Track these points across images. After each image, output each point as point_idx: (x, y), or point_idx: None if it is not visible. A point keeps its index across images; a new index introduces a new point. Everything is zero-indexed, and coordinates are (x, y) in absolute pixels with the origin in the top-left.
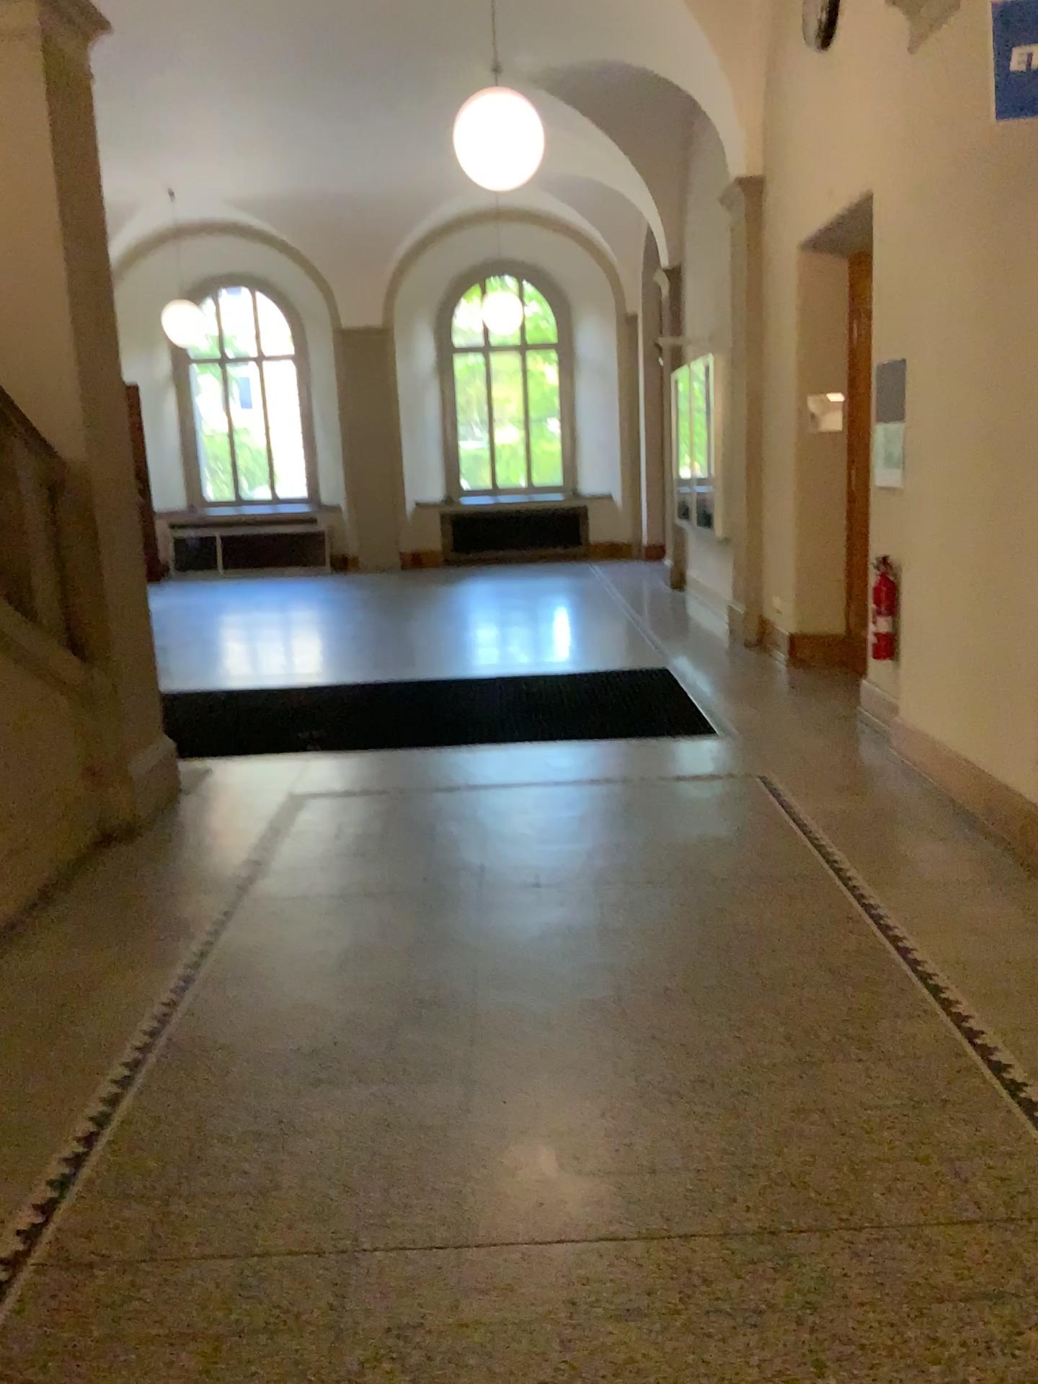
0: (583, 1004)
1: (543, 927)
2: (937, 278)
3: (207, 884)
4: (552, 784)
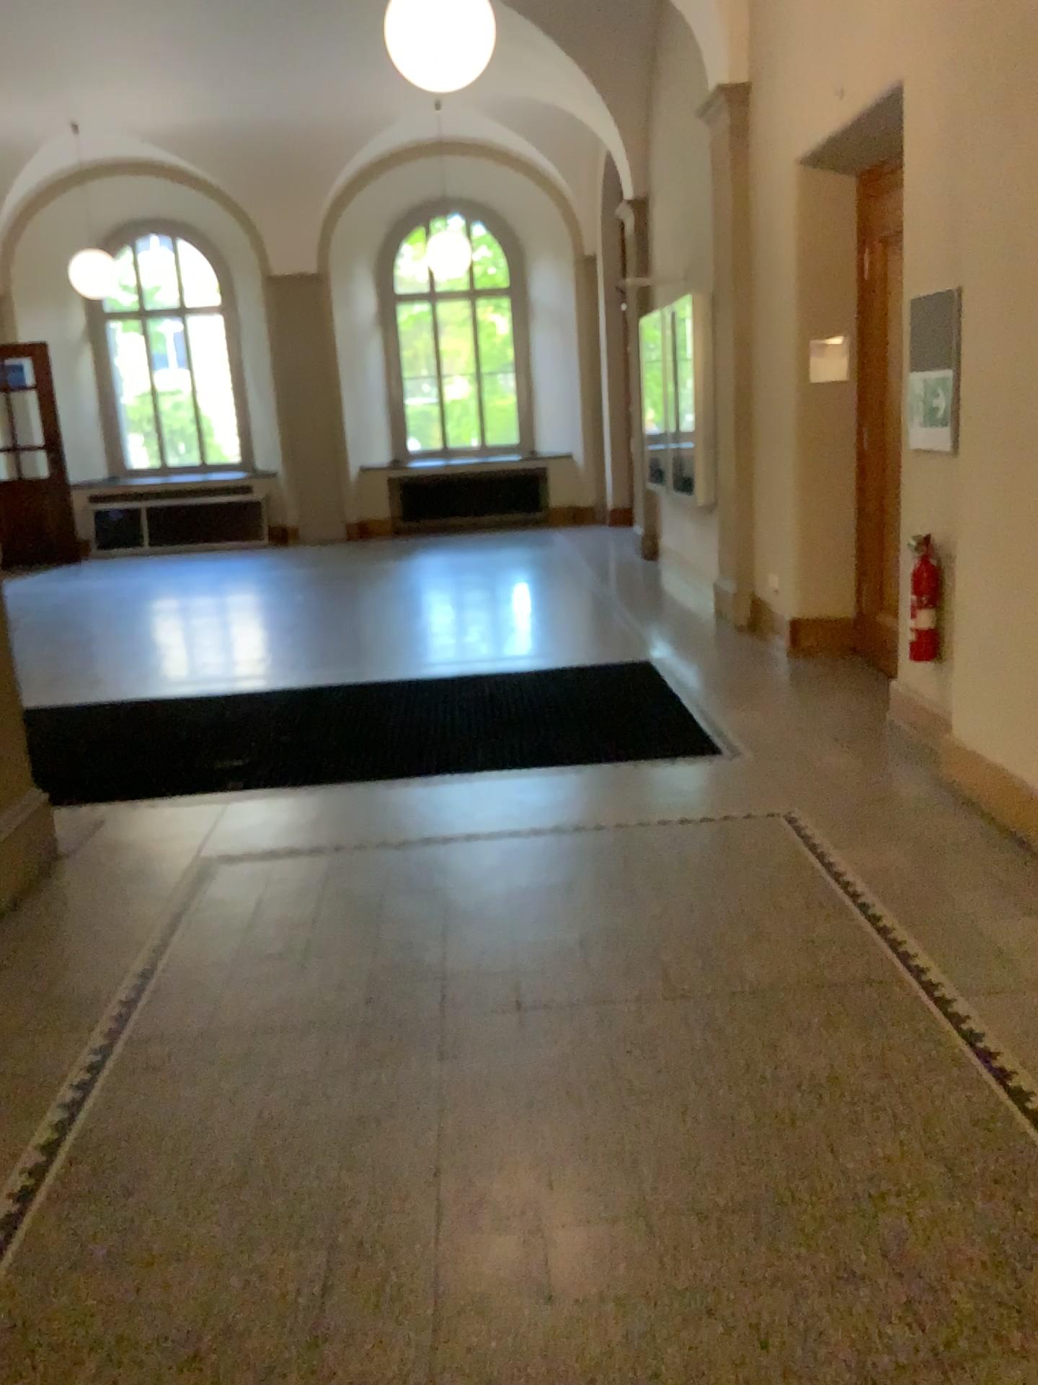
0: (597, 1239)
1: (529, 1084)
2: (1012, 179)
3: (71, 1011)
4: (527, 835)
